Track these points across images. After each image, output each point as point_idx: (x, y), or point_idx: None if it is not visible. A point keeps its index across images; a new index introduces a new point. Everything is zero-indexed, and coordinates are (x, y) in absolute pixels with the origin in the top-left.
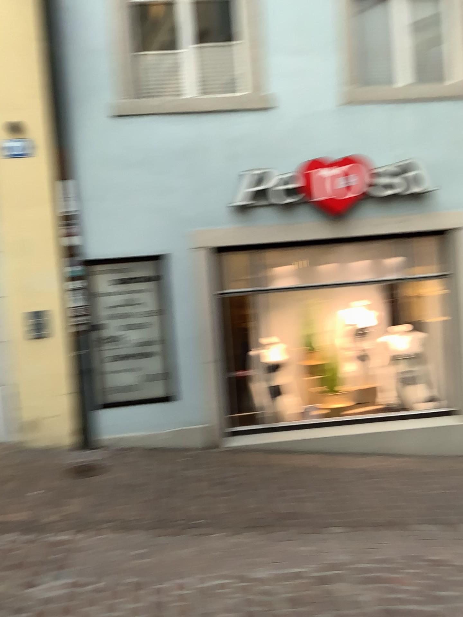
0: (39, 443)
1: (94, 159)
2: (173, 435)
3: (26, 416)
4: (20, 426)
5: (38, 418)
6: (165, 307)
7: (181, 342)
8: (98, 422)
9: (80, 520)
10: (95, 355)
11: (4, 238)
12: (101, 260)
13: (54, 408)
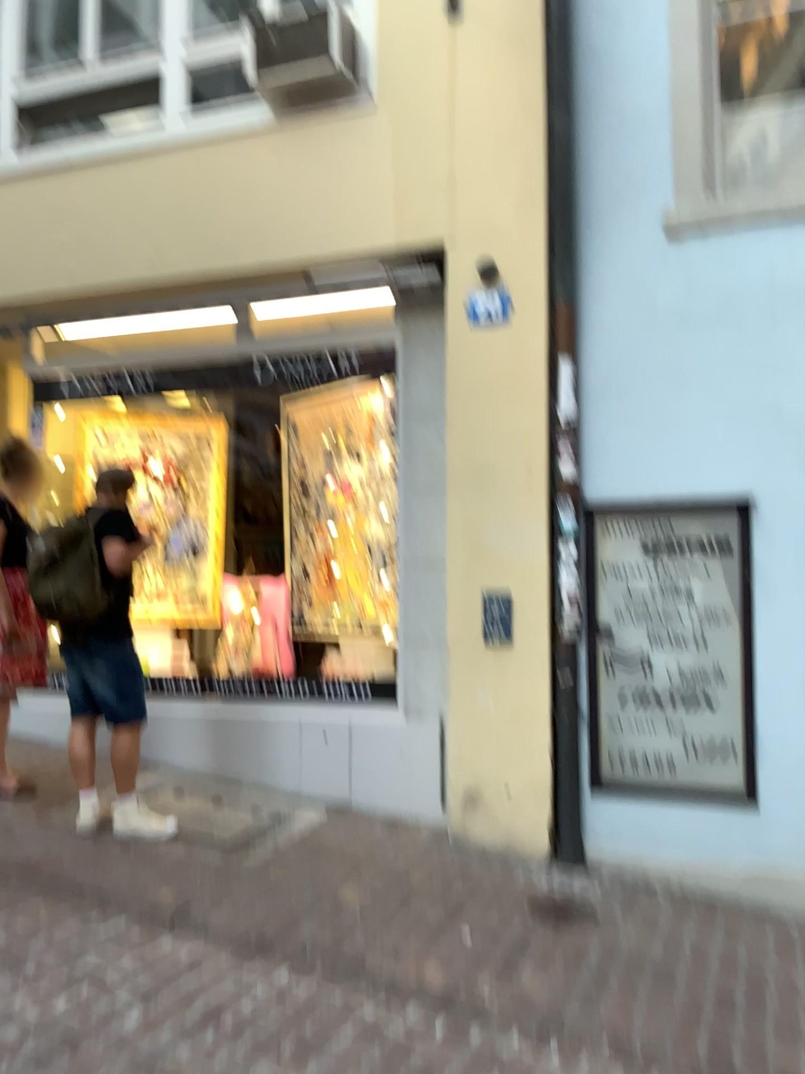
0: (485, 841)
1: (623, 324)
2: (748, 884)
3: (467, 786)
4: (456, 803)
5: (488, 794)
6: (747, 614)
7: (778, 689)
8: (596, 825)
9: (546, 1024)
10: (598, 693)
11: (457, 467)
12: (623, 512)
13: (516, 783)
